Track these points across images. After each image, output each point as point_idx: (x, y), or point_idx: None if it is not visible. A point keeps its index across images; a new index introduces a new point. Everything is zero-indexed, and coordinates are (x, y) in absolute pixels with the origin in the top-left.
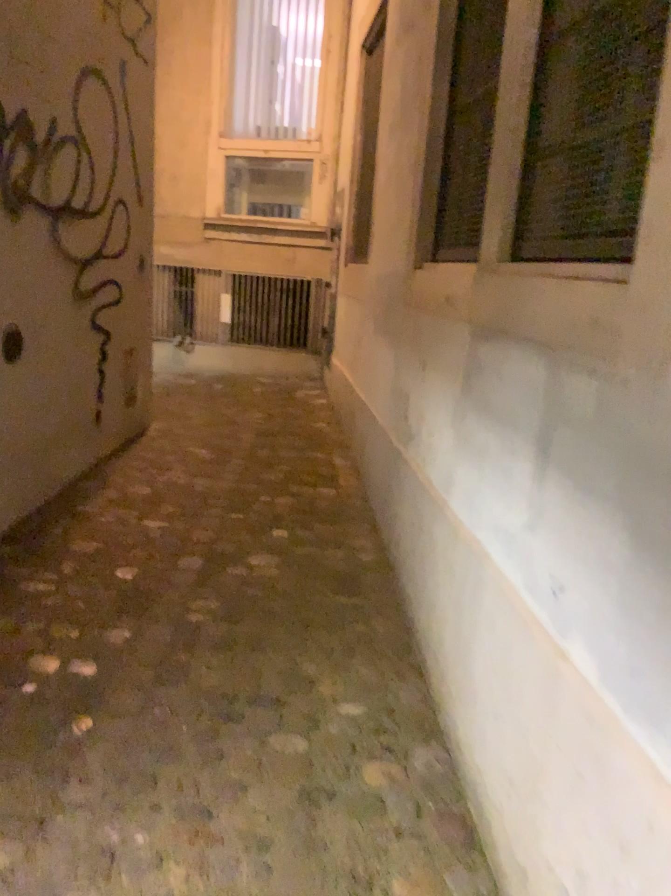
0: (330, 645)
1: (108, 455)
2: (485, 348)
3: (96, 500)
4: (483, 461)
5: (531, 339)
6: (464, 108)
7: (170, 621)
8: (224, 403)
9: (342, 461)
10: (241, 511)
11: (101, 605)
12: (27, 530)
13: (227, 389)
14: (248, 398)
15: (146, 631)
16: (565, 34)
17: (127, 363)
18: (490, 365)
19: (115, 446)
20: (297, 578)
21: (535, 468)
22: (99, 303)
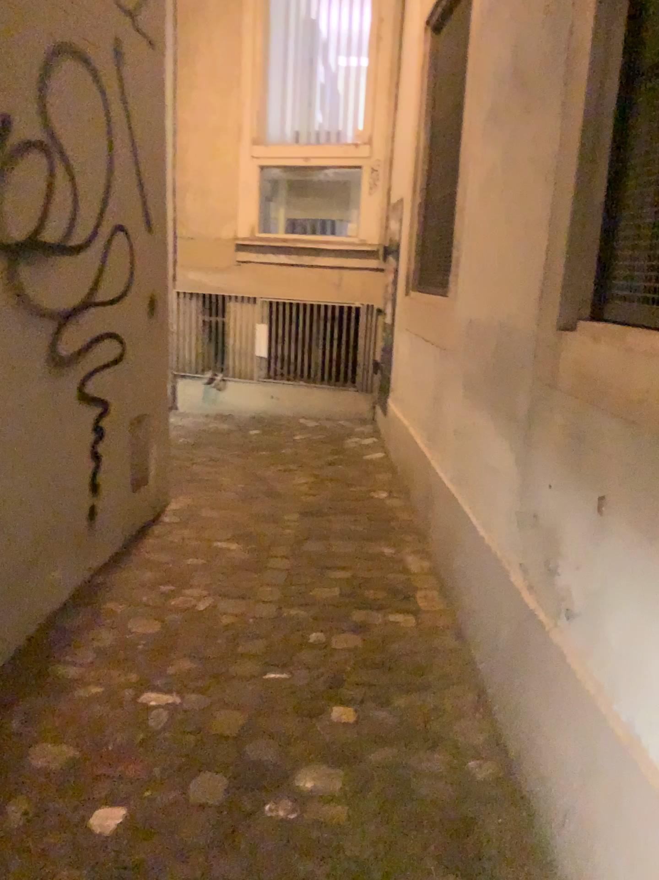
0: None
1: (108, 565)
2: None
3: (81, 653)
4: None
5: None
6: None
7: None
8: (261, 465)
9: (418, 560)
10: (285, 668)
11: None
12: None
13: (265, 442)
14: (290, 457)
15: None
16: None
17: (134, 437)
18: None
19: (118, 549)
20: (378, 824)
21: None
22: (88, 369)
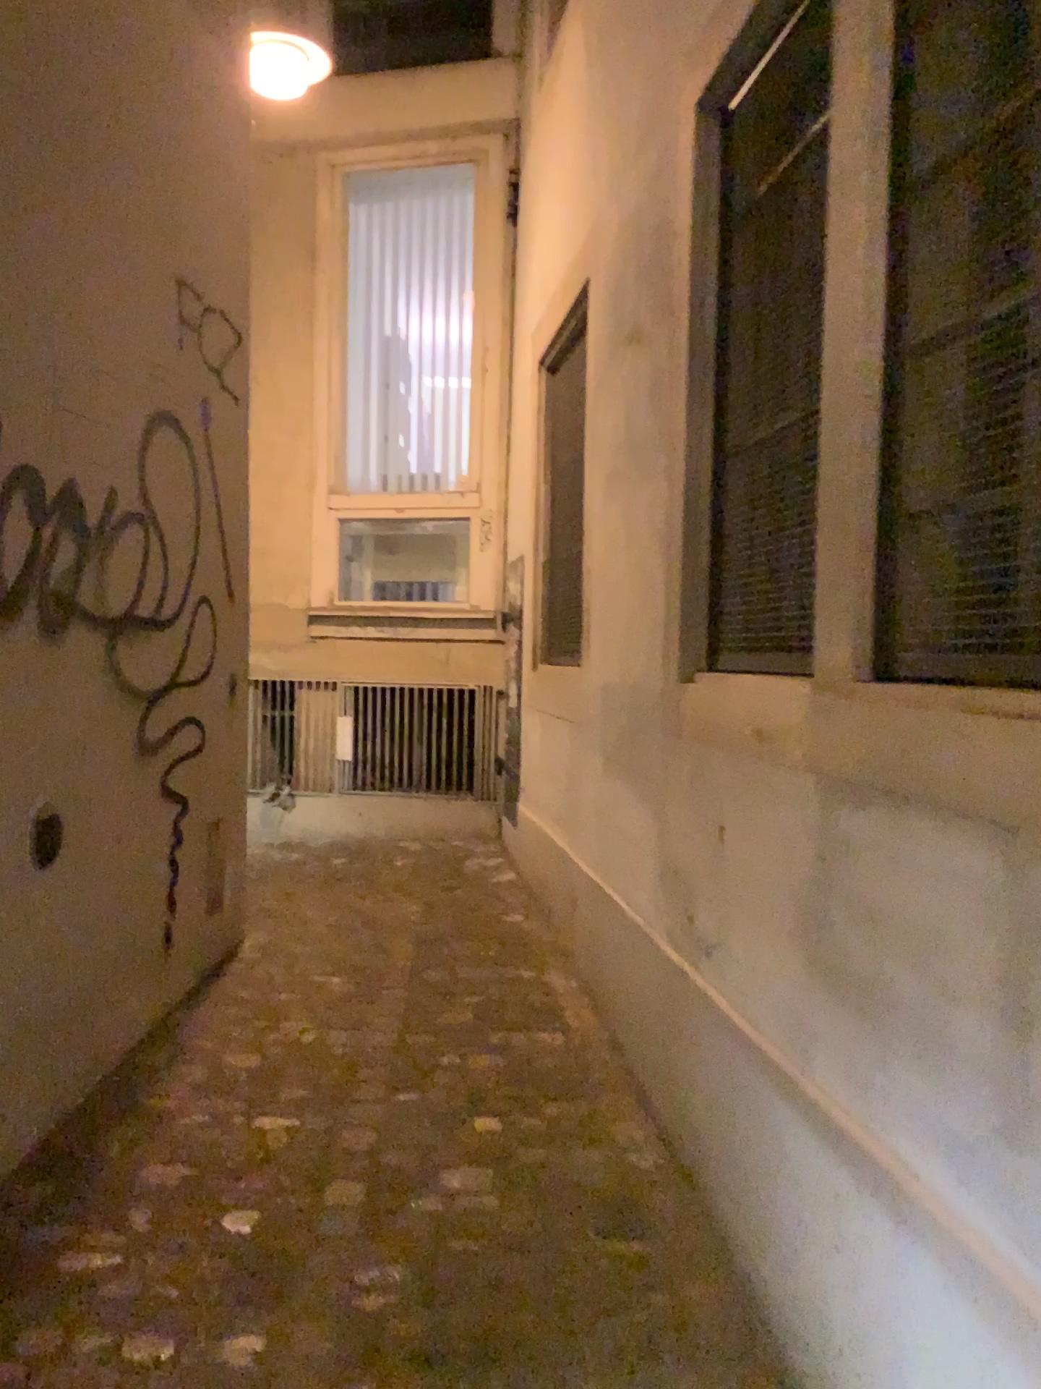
0: (617, 1339)
1: (186, 1002)
2: (850, 814)
3: (174, 1087)
4: (871, 1002)
5: (951, 808)
6: (742, 447)
7: (332, 1315)
8: (357, 895)
9: (566, 983)
10: (417, 1089)
11: (207, 1292)
12: (65, 1154)
13: (357, 870)
14: (394, 884)
15: (291, 1338)
16: (929, 351)
17: (212, 847)
18: (863, 844)
19: (196, 985)
20: (534, 1208)
21: (995, 1025)
22: (174, 758)
